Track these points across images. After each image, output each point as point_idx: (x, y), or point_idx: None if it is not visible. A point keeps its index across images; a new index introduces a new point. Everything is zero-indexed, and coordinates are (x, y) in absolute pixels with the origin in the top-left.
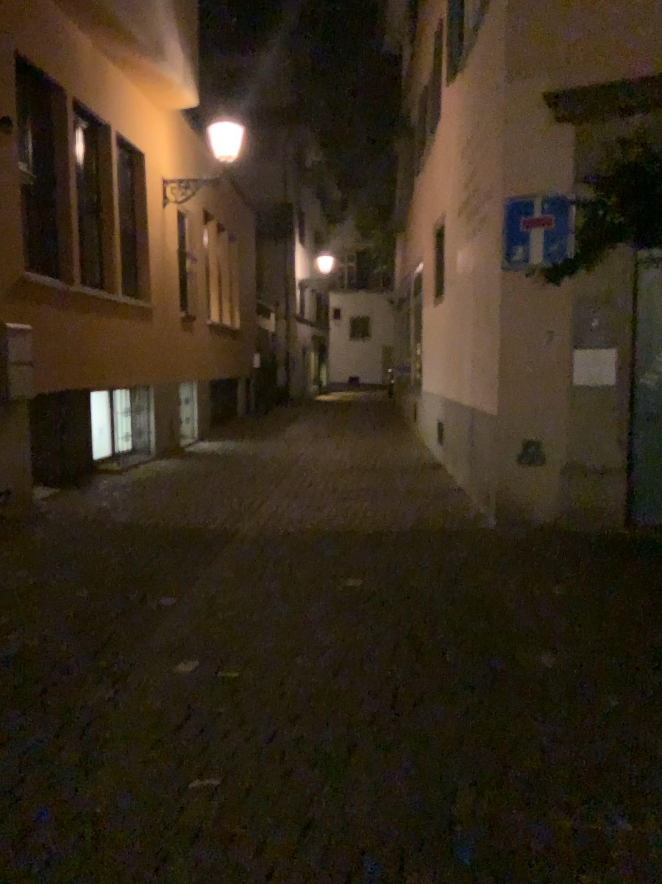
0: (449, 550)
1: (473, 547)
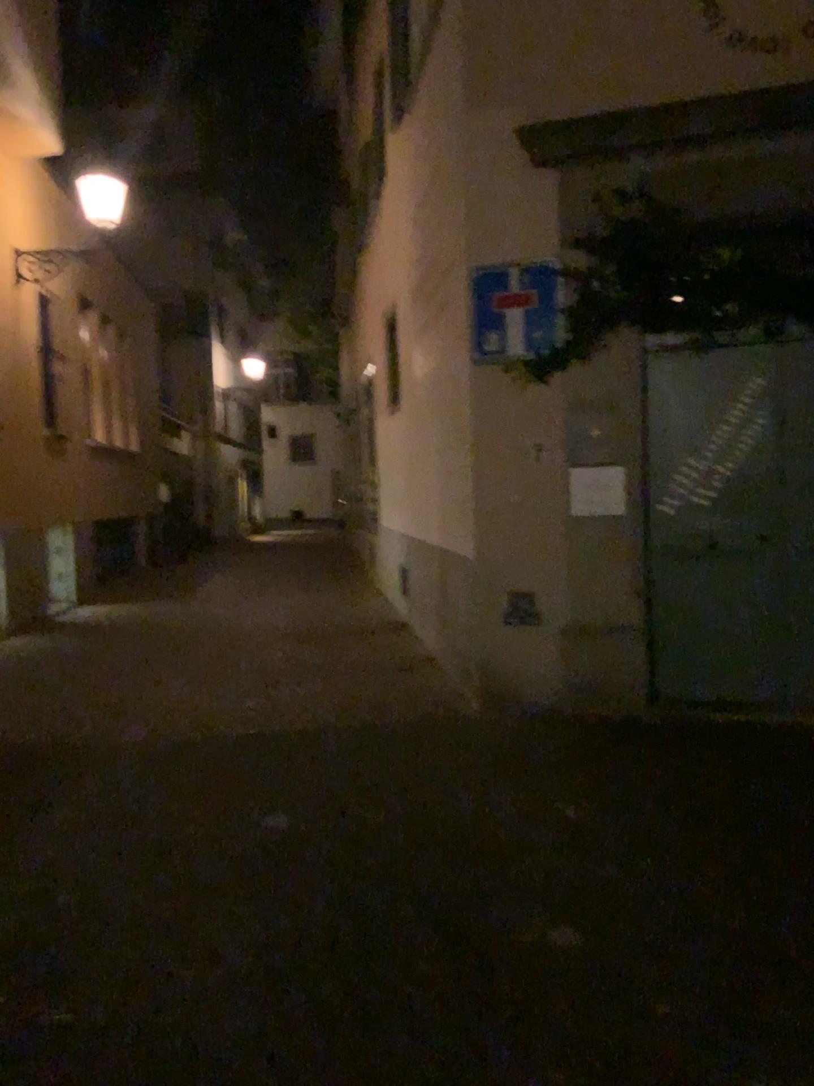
0: (416, 757)
1: (450, 749)
